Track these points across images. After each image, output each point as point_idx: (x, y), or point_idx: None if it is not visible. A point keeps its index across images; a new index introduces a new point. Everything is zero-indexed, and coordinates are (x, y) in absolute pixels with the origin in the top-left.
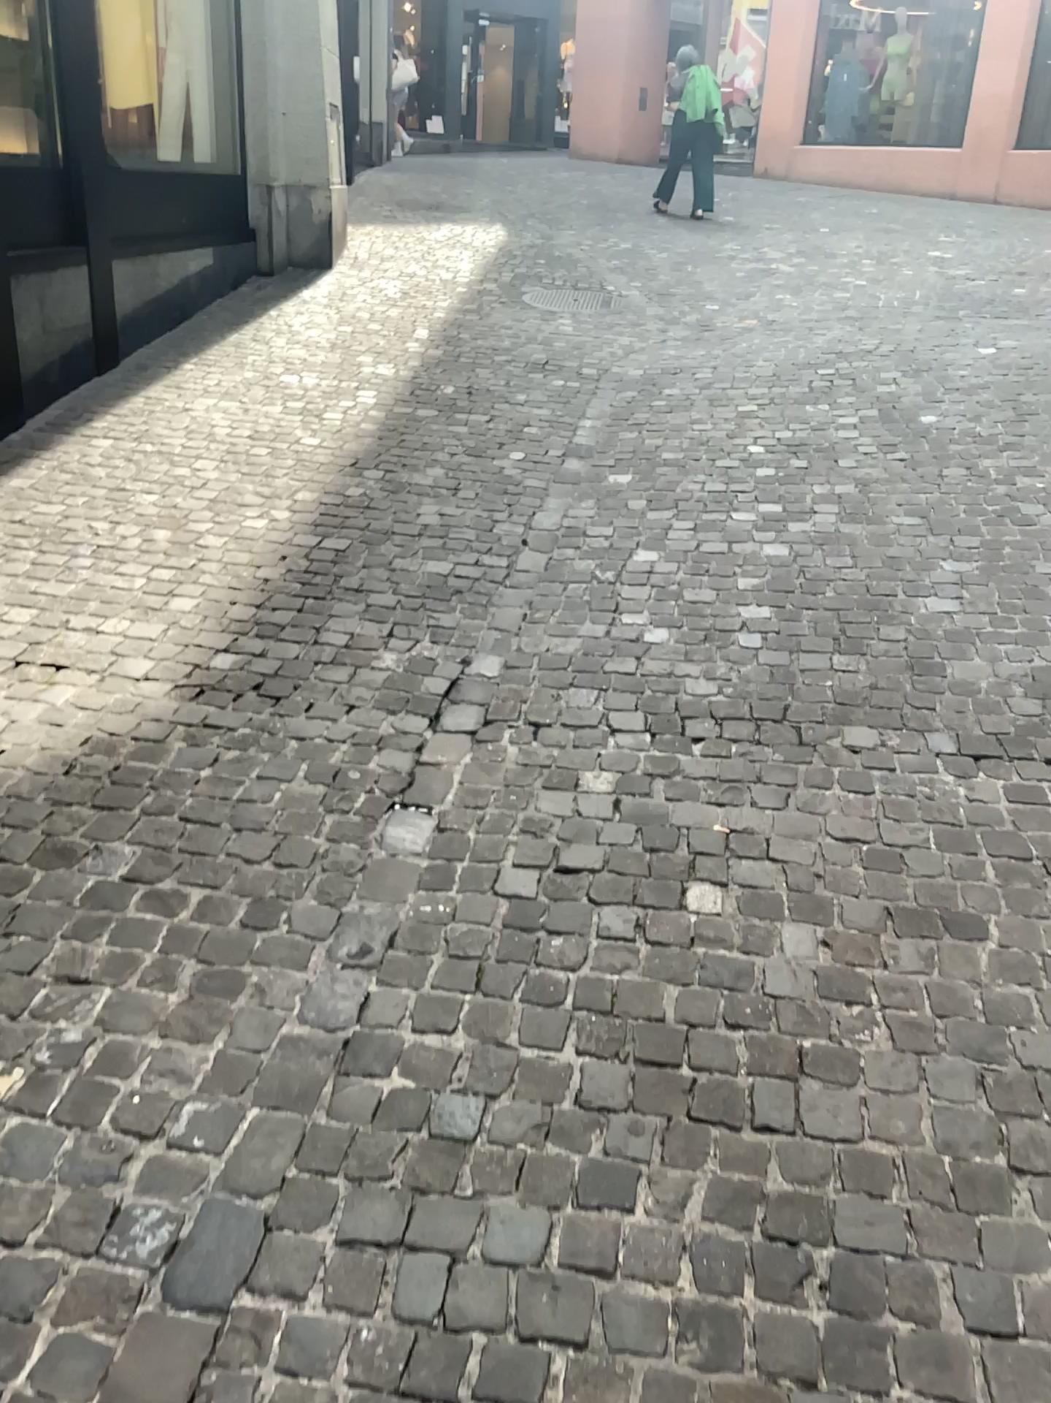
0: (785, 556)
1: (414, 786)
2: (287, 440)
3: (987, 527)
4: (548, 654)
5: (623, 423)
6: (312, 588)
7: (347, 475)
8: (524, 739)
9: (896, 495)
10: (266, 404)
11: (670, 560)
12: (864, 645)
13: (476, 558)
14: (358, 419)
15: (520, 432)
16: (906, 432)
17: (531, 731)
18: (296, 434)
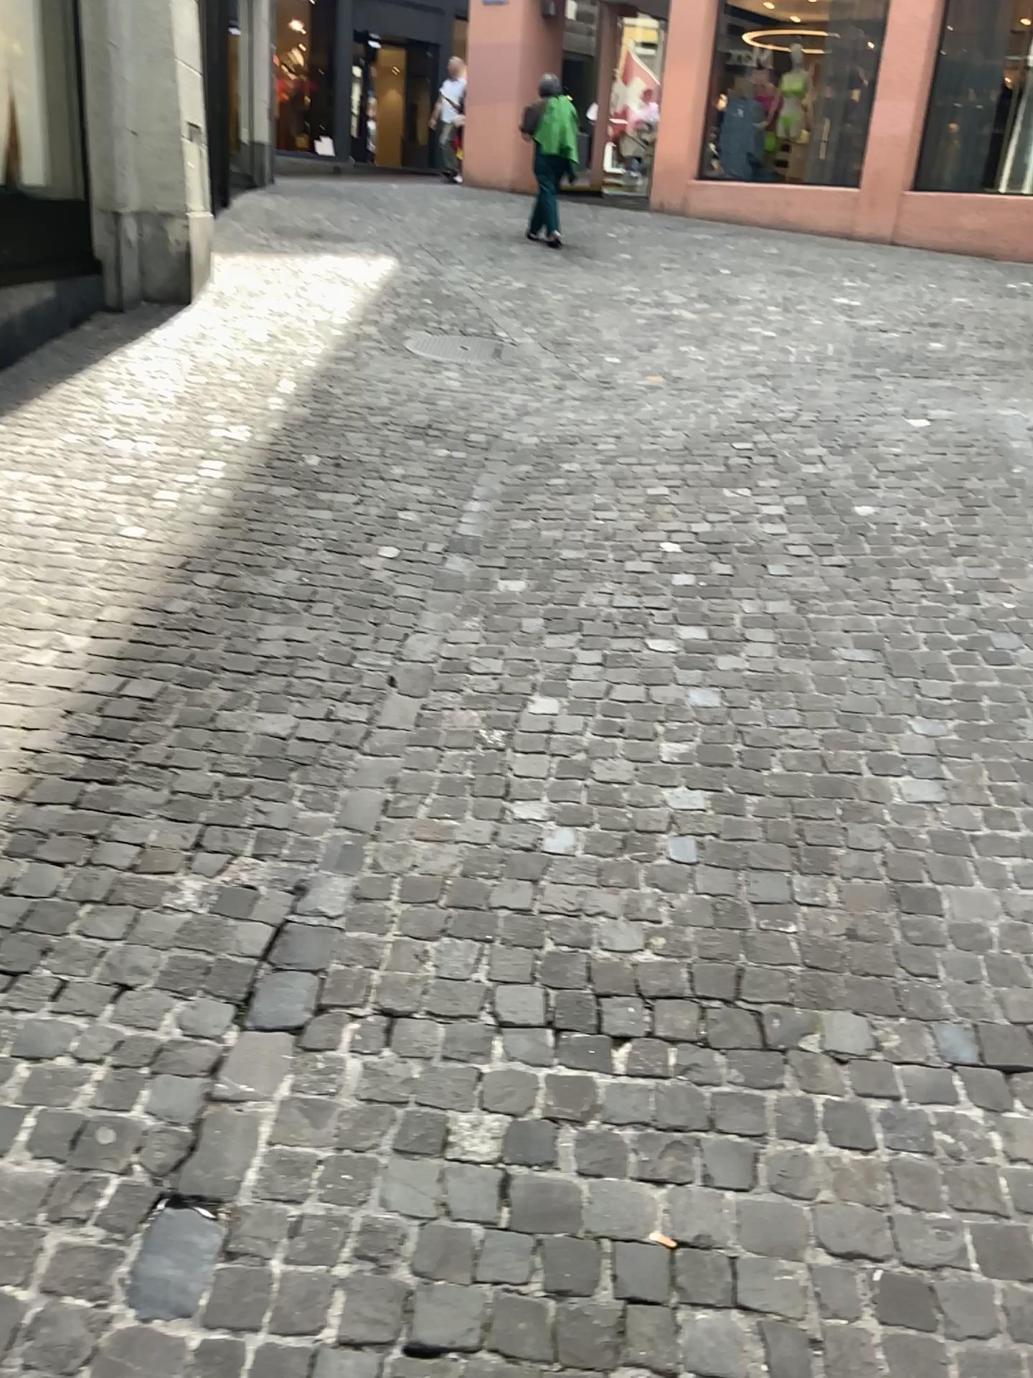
0: (716, 710)
1: (198, 1158)
2: (103, 533)
3: (957, 667)
4: (411, 881)
5: (515, 512)
6: (101, 770)
7: (172, 584)
8: (372, 1052)
9: (844, 618)
10: (86, 482)
11: (574, 717)
12: (831, 861)
13: (325, 715)
14: (196, 503)
15: (391, 524)
16: (844, 530)
17: (382, 1033)
18: (115, 525)
